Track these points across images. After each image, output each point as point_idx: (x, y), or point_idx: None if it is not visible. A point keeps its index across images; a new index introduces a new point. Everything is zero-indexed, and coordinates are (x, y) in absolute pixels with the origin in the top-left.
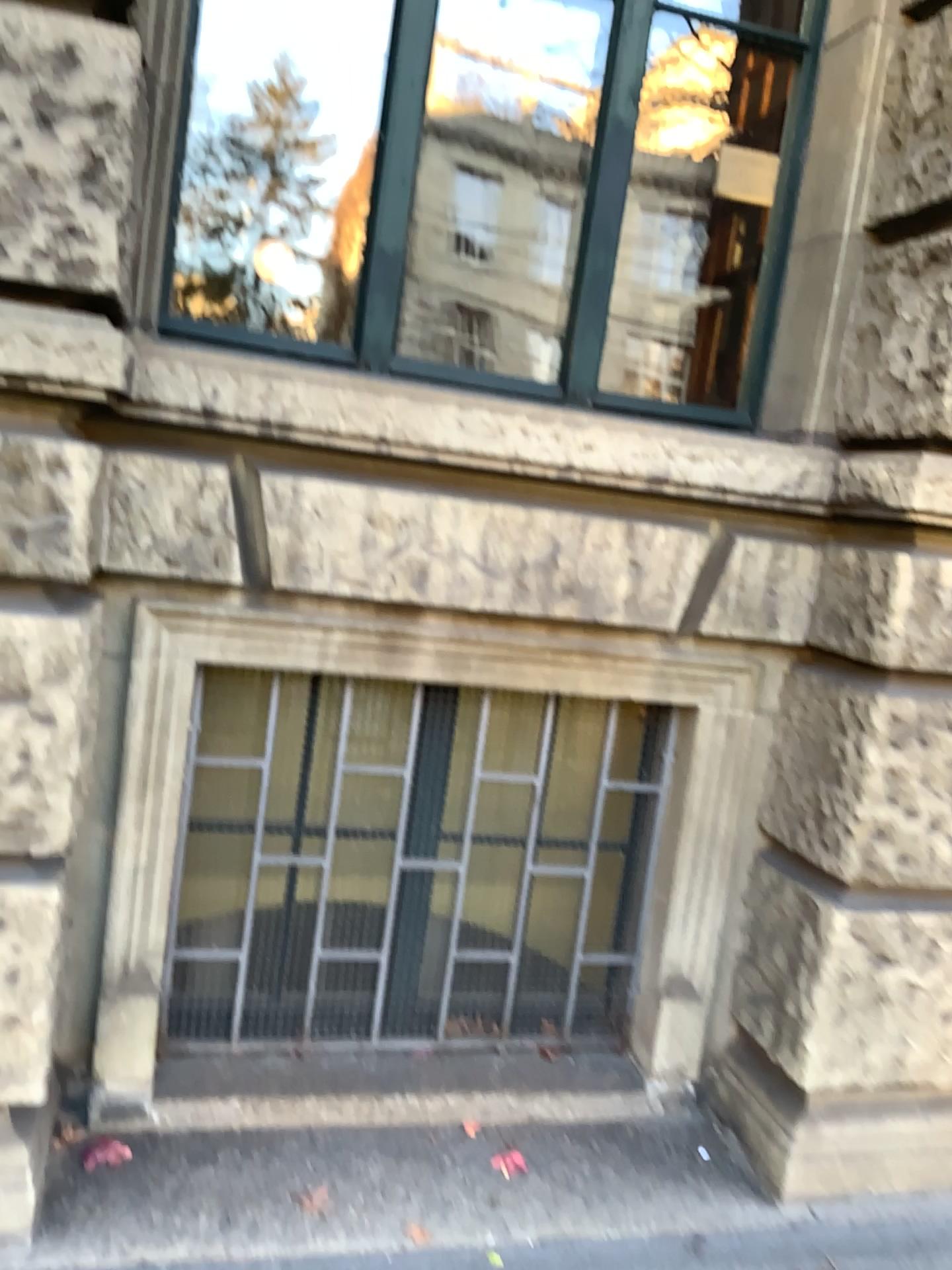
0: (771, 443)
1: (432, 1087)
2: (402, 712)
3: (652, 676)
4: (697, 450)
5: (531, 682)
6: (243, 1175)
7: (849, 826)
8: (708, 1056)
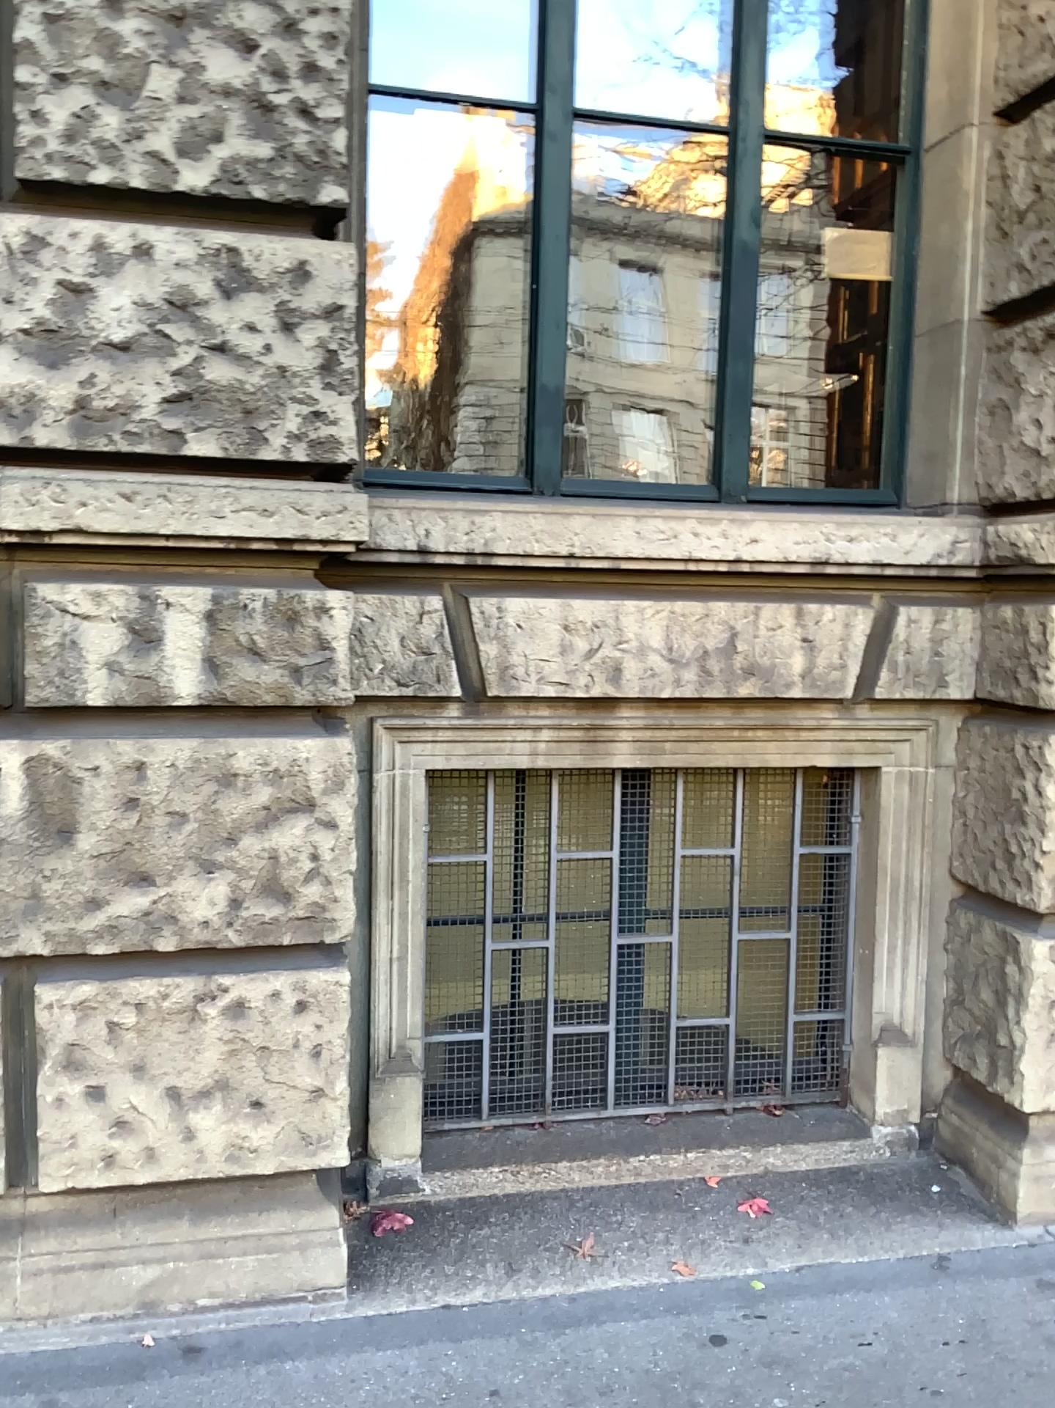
0: (919, 518)
1: (672, 1149)
2: (606, 801)
3: (834, 744)
4: (852, 533)
5: (723, 761)
6: (519, 1231)
7: (1037, 861)
8: (927, 1101)
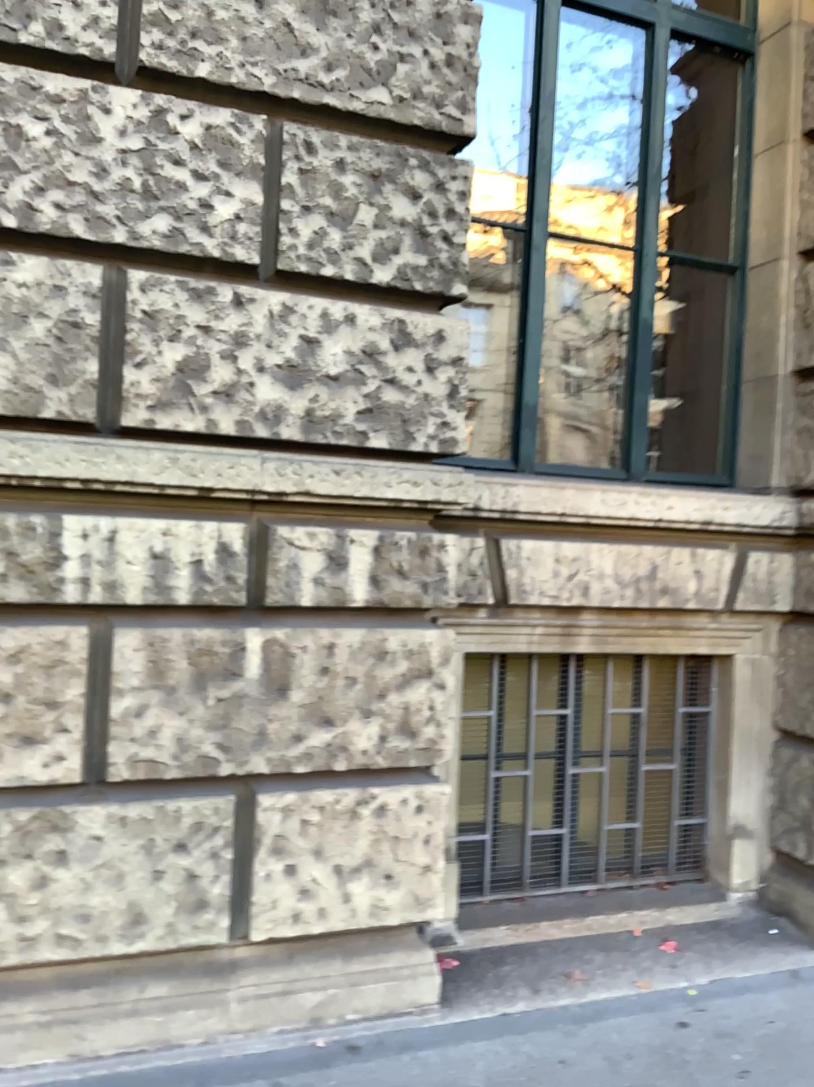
0: (760, 496)
1: (609, 913)
2: (563, 676)
3: (708, 639)
4: (725, 505)
5: (642, 650)
6: (532, 968)
7: None
8: (761, 877)
